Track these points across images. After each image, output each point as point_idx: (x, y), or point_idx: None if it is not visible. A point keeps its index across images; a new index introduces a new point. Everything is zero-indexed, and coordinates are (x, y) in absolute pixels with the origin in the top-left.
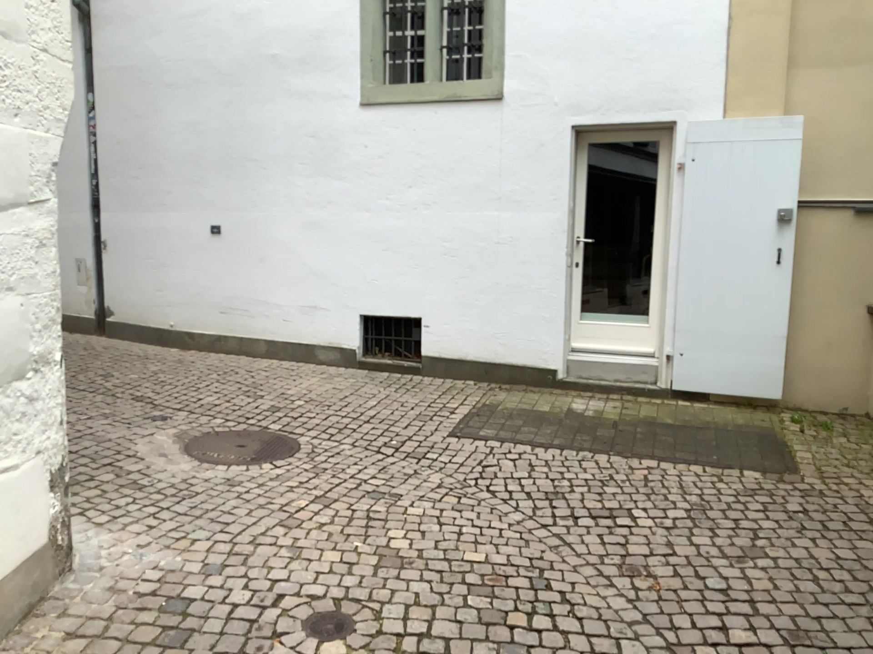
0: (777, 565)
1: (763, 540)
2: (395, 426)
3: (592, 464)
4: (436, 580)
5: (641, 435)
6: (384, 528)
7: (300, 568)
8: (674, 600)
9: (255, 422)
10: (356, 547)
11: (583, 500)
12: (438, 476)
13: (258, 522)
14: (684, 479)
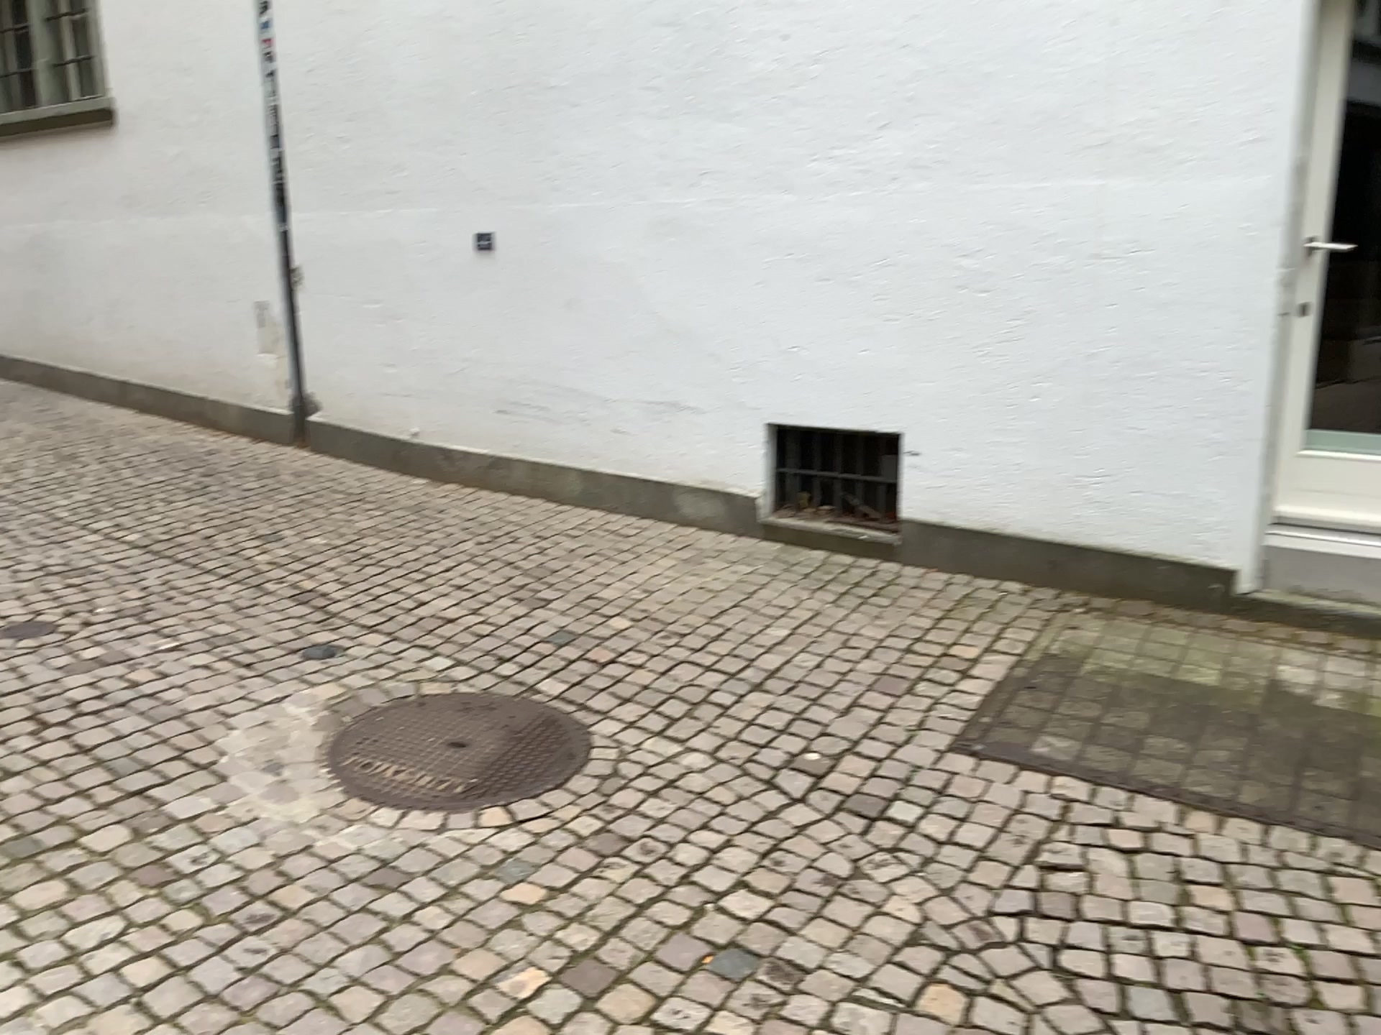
0: None
1: None
2: (826, 698)
3: (1361, 882)
4: None
5: None
6: None
7: None
8: None
9: (510, 675)
10: None
11: None
12: (916, 886)
13: None
14: None
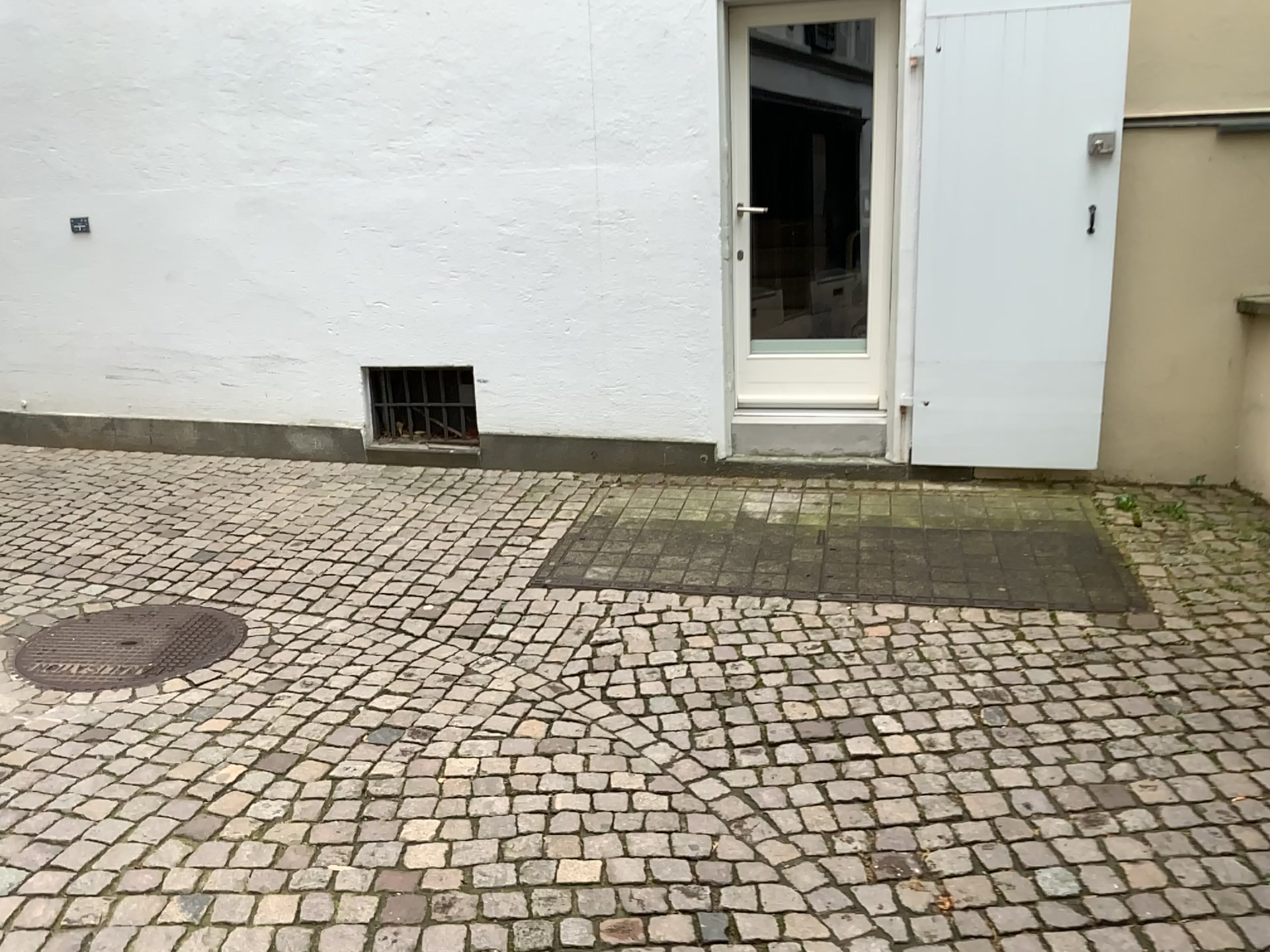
0: (1165, 827)
1: (1124, 767)
2: (432, 570)
3: (791, 621)
4: (499, 947)
5: (867, 553)
6: (398, 817)
7: (204, 951)
8: (988, 941)
9: (166, 587)
10: (334, 873)
11: (781, 702)
12: (509, 672)
13: (131, 834)
14: (956, 640)
